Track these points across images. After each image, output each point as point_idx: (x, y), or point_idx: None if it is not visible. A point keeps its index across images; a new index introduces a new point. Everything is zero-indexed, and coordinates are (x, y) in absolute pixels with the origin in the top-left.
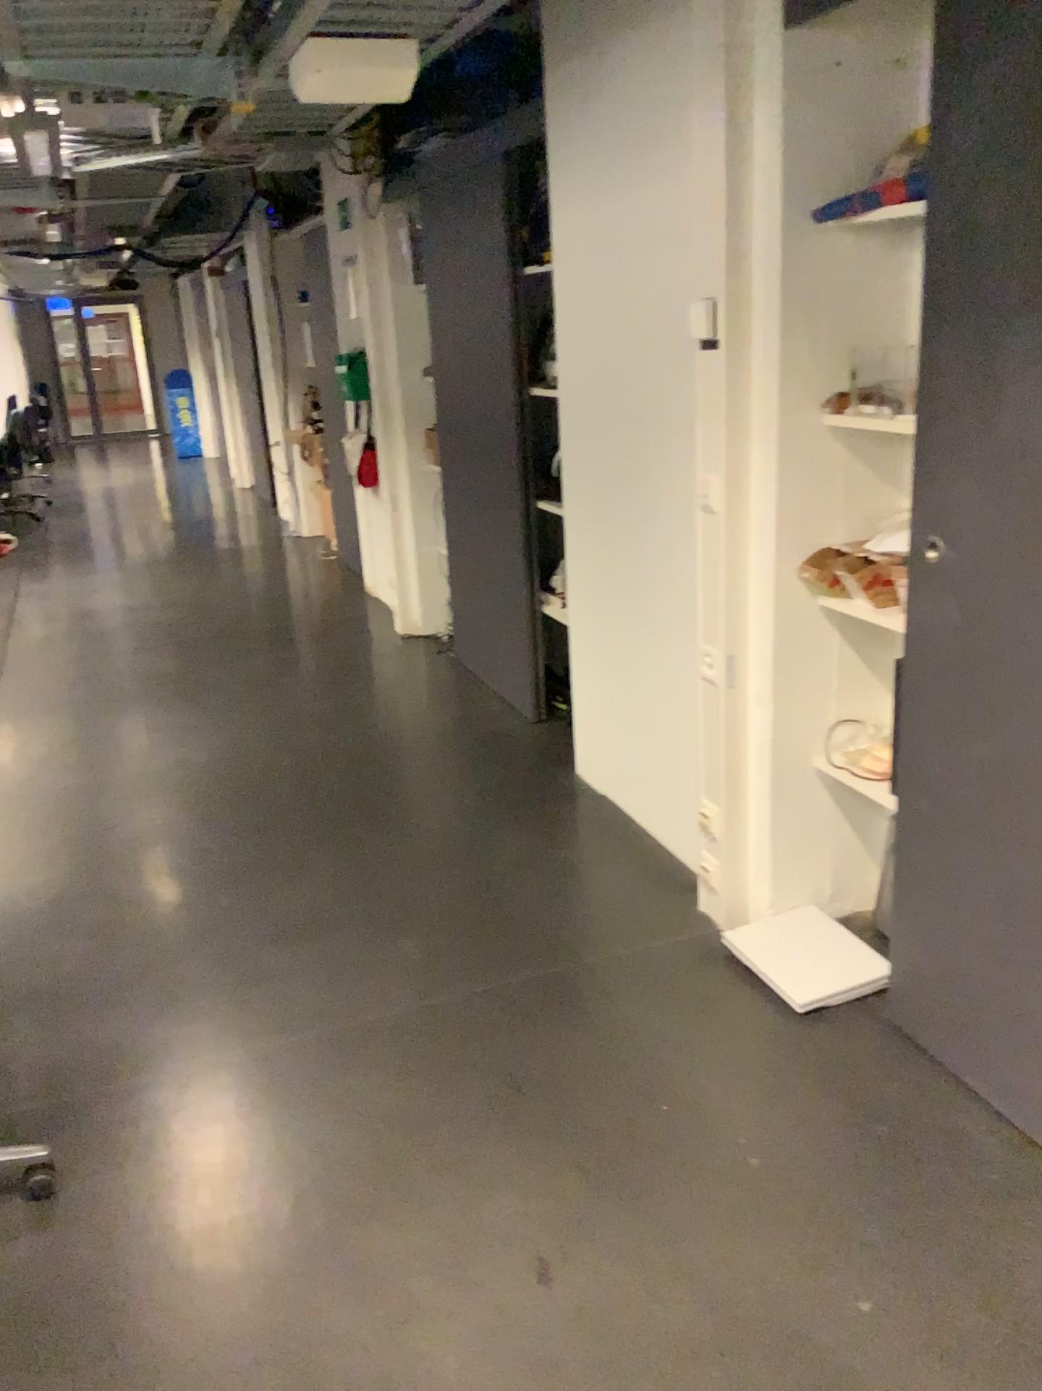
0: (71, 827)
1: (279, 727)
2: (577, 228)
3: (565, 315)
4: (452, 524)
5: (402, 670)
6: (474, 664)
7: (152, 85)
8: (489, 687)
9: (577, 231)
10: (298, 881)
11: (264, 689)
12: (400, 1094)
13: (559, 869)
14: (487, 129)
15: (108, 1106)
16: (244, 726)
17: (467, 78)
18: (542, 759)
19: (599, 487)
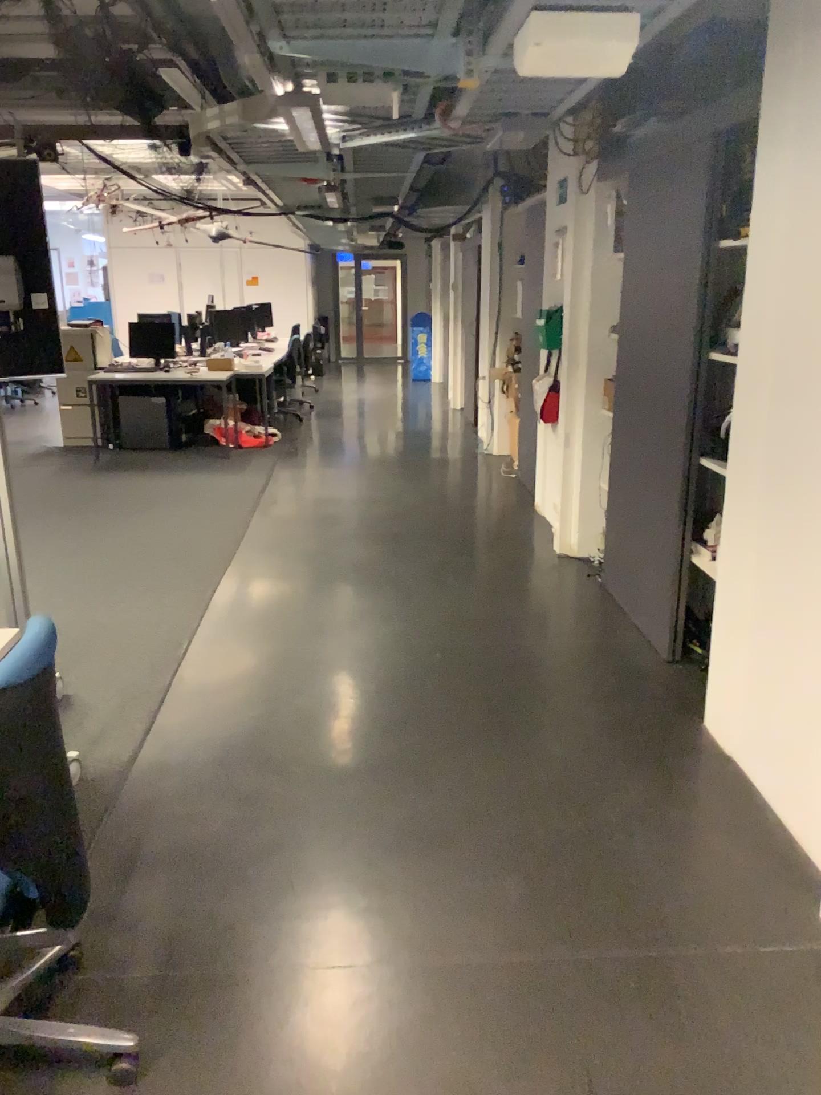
0: (251, 692)
1: (440, 627)
2: (780, 203)
3: (755, 288)
4: (617, 468)
5: (555, 590)
6: (620, 595)
7: (392, 63)
8: (631, 620)
9: (780, 207)
10: (423, 787)
11: (435, 589)
12: (470, 1067)
13: (673, 829)
14: (700, 112)
15: (204, 997)
16: (411, 622)
17: (687, 62)
18: (671, 702)
19: (767, 460)
